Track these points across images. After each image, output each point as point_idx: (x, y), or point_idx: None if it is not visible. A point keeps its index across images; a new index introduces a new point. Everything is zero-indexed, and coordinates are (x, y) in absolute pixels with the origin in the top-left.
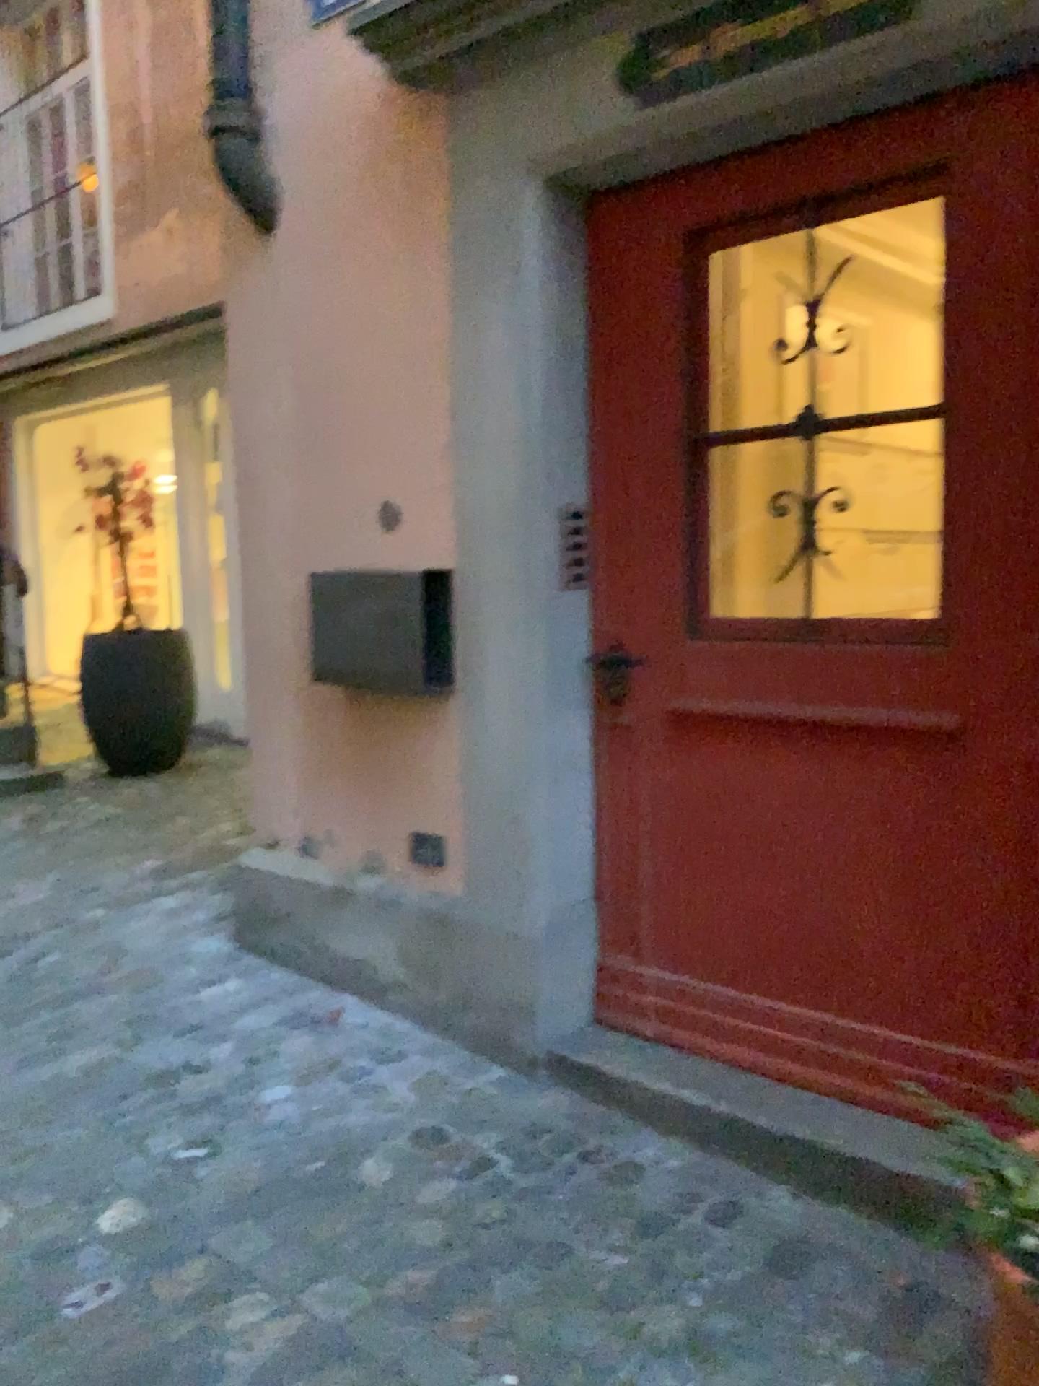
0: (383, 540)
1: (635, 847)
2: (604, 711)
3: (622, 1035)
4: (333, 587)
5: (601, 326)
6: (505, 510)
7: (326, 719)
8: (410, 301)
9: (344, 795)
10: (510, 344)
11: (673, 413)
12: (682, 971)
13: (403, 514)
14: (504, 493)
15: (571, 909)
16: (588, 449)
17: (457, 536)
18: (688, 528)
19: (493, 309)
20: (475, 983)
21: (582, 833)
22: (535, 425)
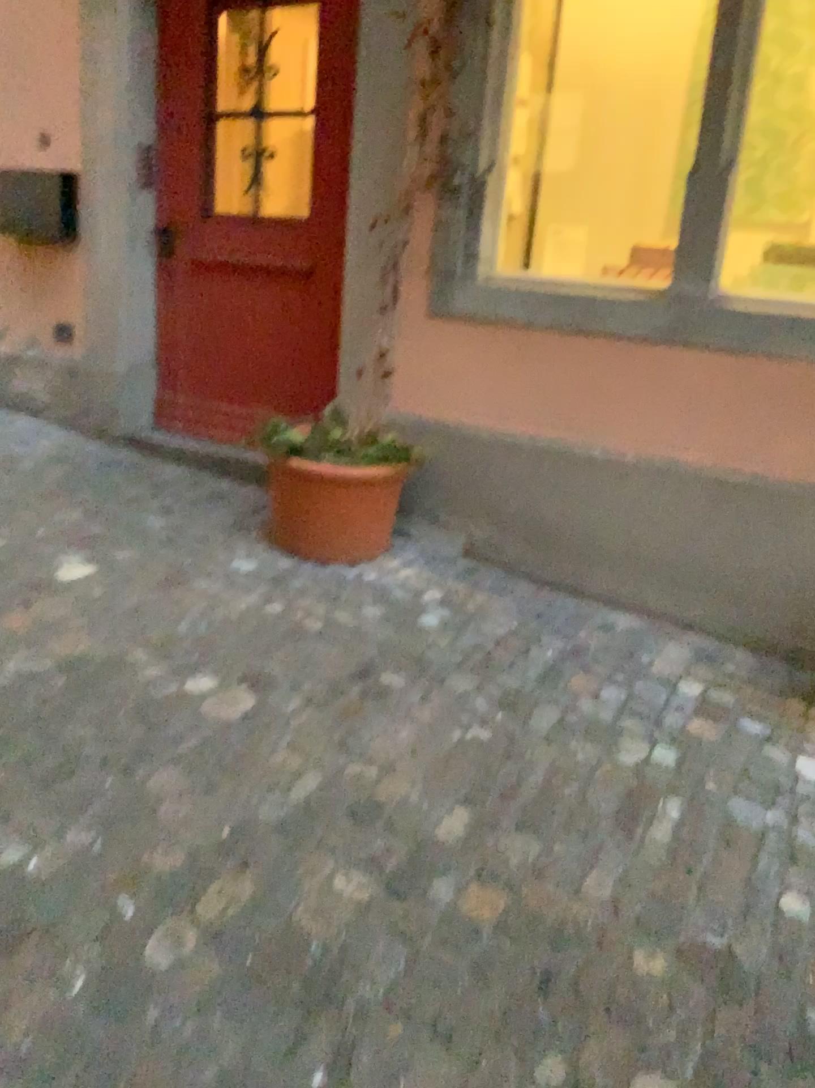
0: (41, 154)
1: (174, 335)
2: (161, 262)
3: (164, 431)
4: (10, 178)
5: (163, 46)
6: (107, 143)
7: (8, 259)
8: (57, 13)
9: (18, 304)
10: (109, 47)
11: (197, 100)
12: (194, 397)
13: (52, 140)
14: (106, 133)
15: (139, 365)
16: (155, 114)
17: (82, 155)
18: (203, 165)
19: (101, 26)
20: (87, 402)
21: (147, 327)
22: (123, 96)
